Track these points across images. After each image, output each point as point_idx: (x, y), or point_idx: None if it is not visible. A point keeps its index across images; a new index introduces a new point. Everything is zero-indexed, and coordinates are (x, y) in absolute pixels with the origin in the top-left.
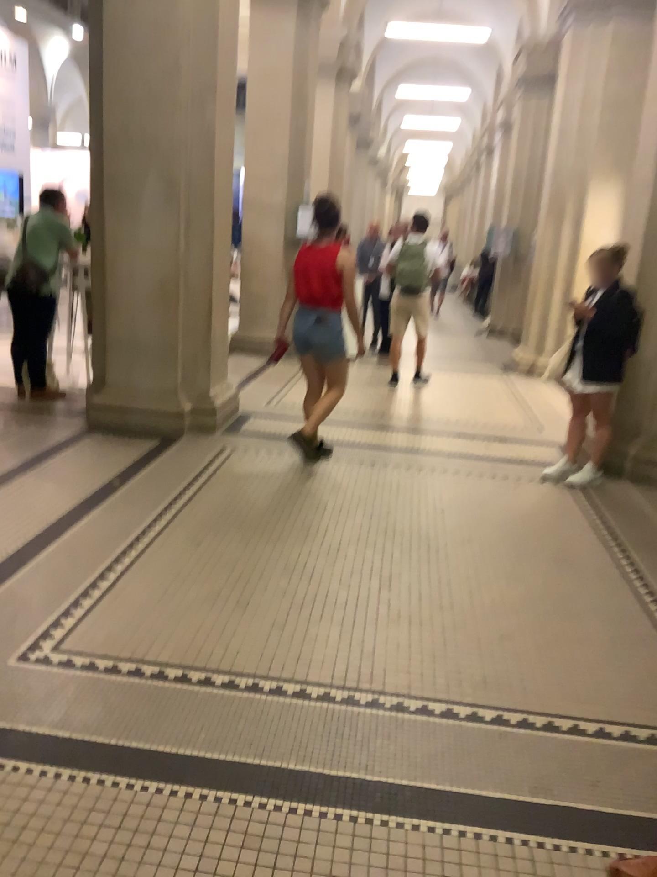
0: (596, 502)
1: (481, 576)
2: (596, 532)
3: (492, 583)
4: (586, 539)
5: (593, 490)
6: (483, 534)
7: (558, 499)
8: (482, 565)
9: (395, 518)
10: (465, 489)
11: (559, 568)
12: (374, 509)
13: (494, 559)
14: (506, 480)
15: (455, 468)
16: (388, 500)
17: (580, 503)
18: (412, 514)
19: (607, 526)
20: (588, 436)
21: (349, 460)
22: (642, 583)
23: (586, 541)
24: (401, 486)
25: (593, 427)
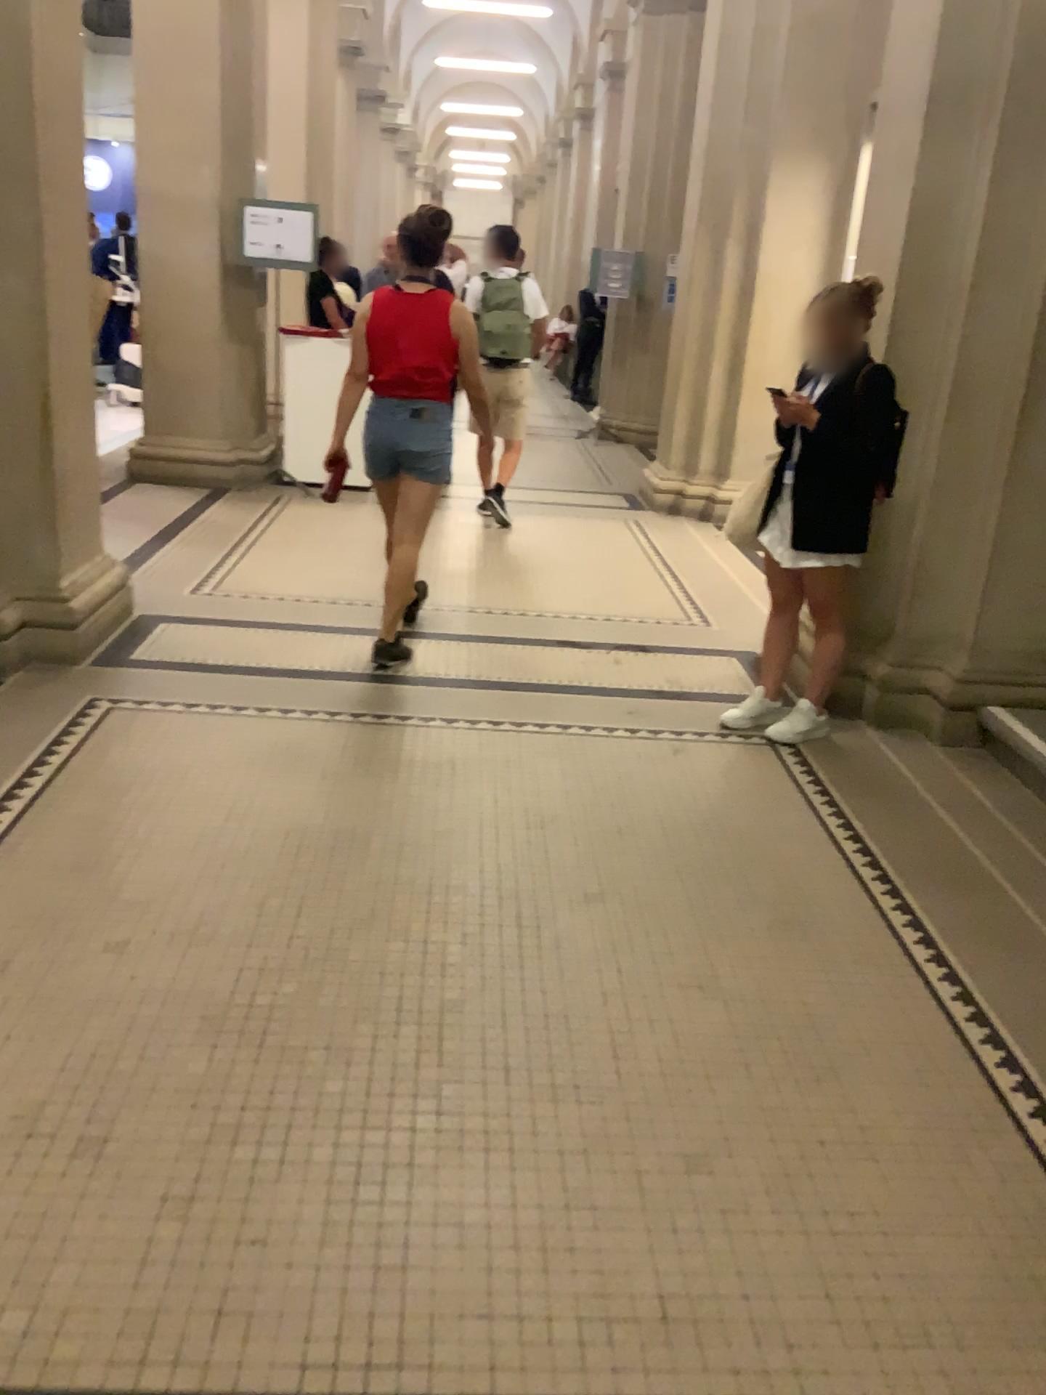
0: (821, 780)
1: (628, 989)
2: (832, 850)
3: (651, 1004)
4: (816, 870)
5: (812, 754)
6: (623, 877)
7: (753, 778)
8: (629, 960)
9: (449, 852)
10: (580, 768)
11: (775, 947)
12: (407, 832)
13: (651, 939)
14: (653, 740)
15: (559, 718)
16: (435, 808)
17: (794, 782)
18: (483, 839)
19: (850, 835)
20: (798, 649)
21: (357, 714)
22: (935, 969)
23: (816, 872)
24: (460, 770)
25: (807, 633)
